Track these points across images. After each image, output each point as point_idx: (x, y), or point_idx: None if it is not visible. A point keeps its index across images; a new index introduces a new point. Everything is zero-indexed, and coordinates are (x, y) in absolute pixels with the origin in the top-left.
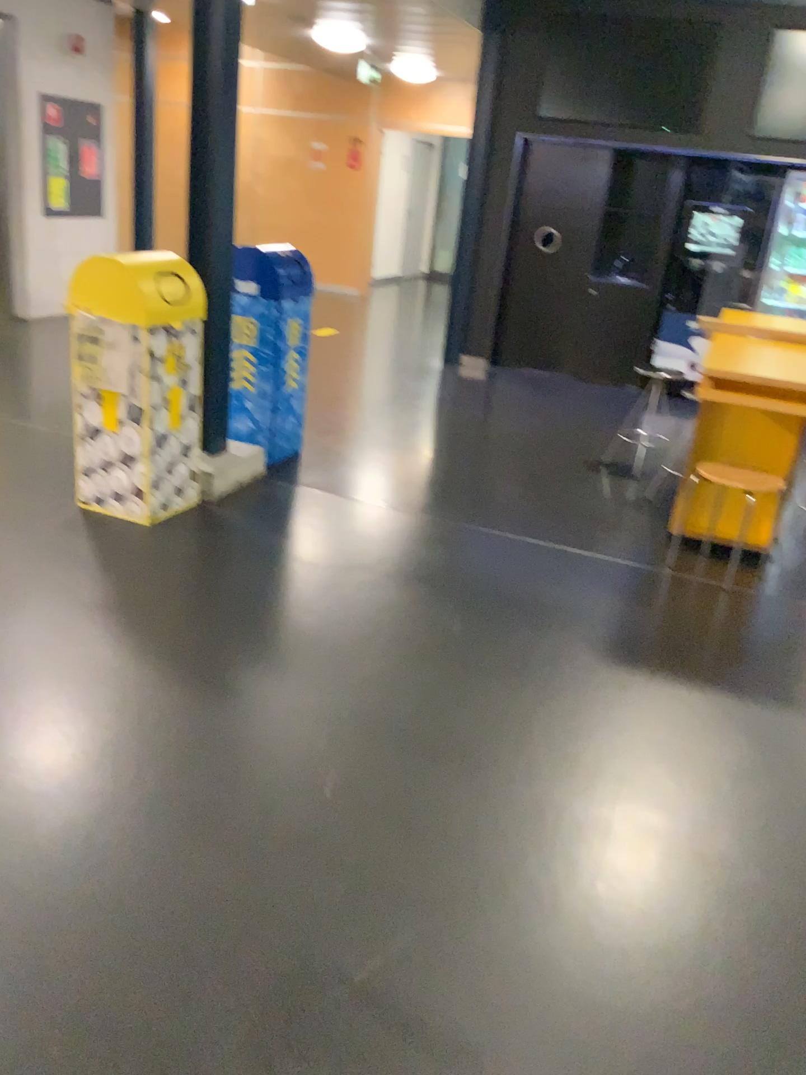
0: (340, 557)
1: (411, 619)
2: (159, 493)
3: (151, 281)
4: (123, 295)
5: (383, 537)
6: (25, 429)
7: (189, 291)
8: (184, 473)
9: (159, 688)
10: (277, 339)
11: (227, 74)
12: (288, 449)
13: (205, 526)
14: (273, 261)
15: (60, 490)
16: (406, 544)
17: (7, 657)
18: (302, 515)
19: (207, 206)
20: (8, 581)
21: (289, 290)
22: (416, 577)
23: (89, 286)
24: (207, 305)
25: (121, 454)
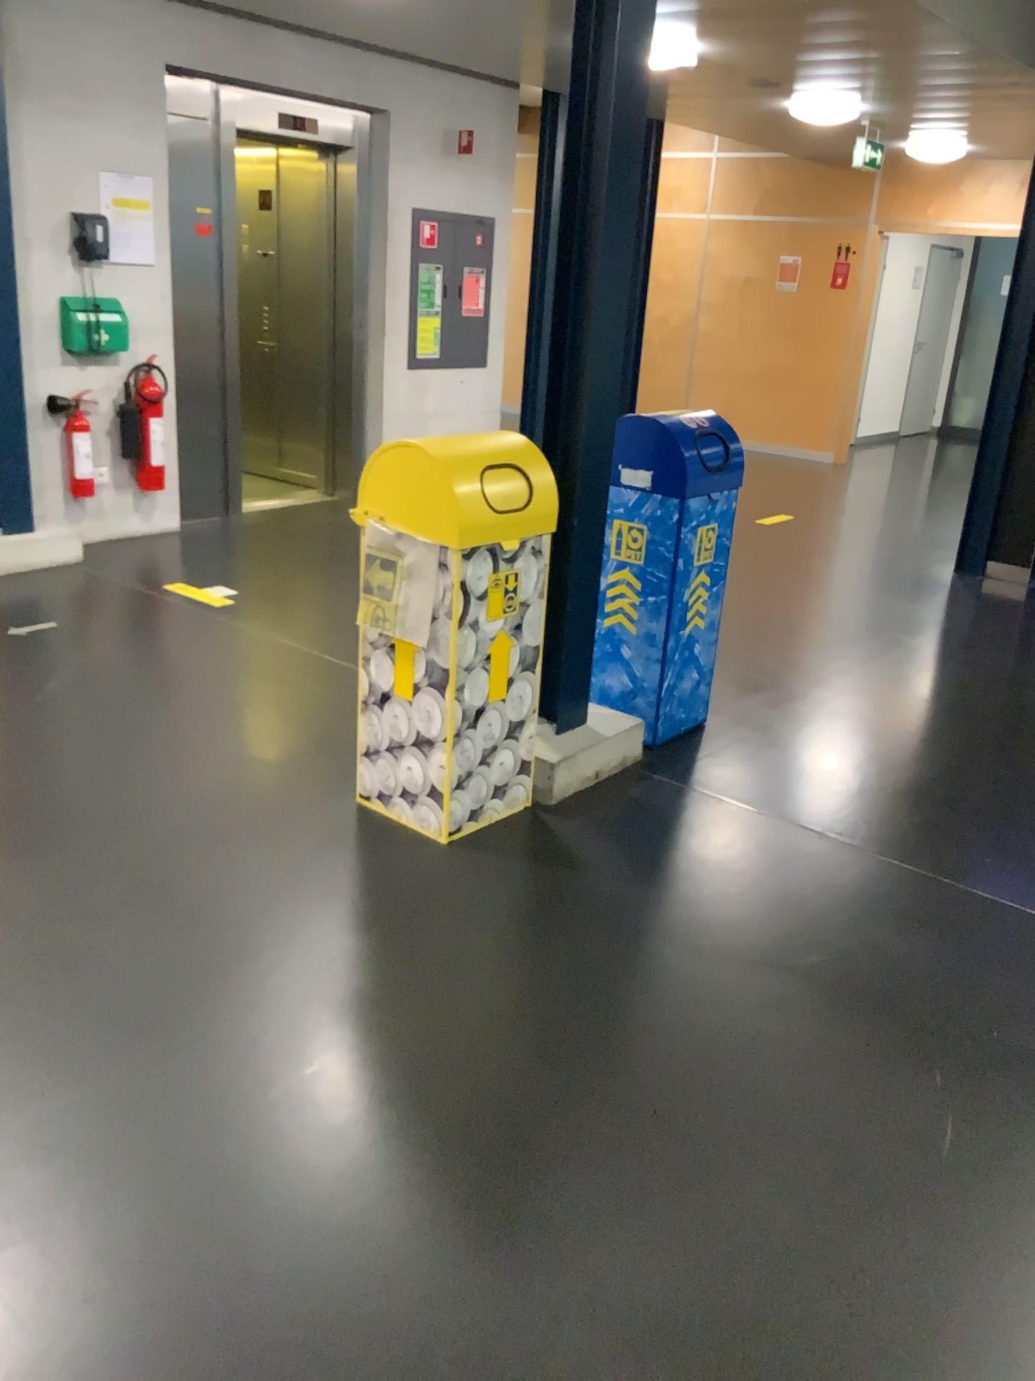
0: (742, 936)
1: (851, 1095)
2: (468, 796)
3: (474, 476)
4: (431, 498)
5: (820, 903)
6: (327, 663)
7: (535, 491)
8: (511, 765)
9: (379, 1195)
10: (678, 554)
11: (622, 160)
12: (683, 723)
13: (533, 851)
14: (679, 437)
15: (342, 768)
16: (860, 921)
17: (165, 1088)
18: (690, 842)
19: (578, 359)
20: (218, 931)
21: (704, 481)
22: (870, 997)
23: (387, 482)
24: (565, 509)
25: (416, 732)
